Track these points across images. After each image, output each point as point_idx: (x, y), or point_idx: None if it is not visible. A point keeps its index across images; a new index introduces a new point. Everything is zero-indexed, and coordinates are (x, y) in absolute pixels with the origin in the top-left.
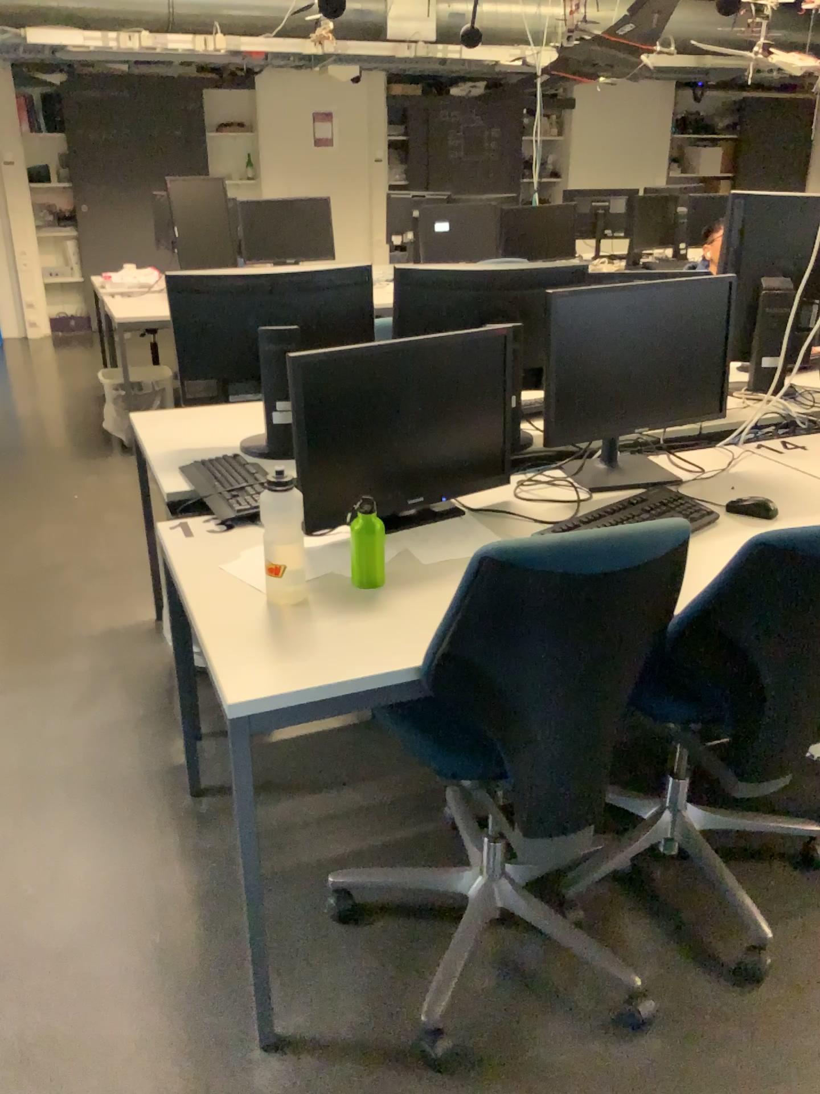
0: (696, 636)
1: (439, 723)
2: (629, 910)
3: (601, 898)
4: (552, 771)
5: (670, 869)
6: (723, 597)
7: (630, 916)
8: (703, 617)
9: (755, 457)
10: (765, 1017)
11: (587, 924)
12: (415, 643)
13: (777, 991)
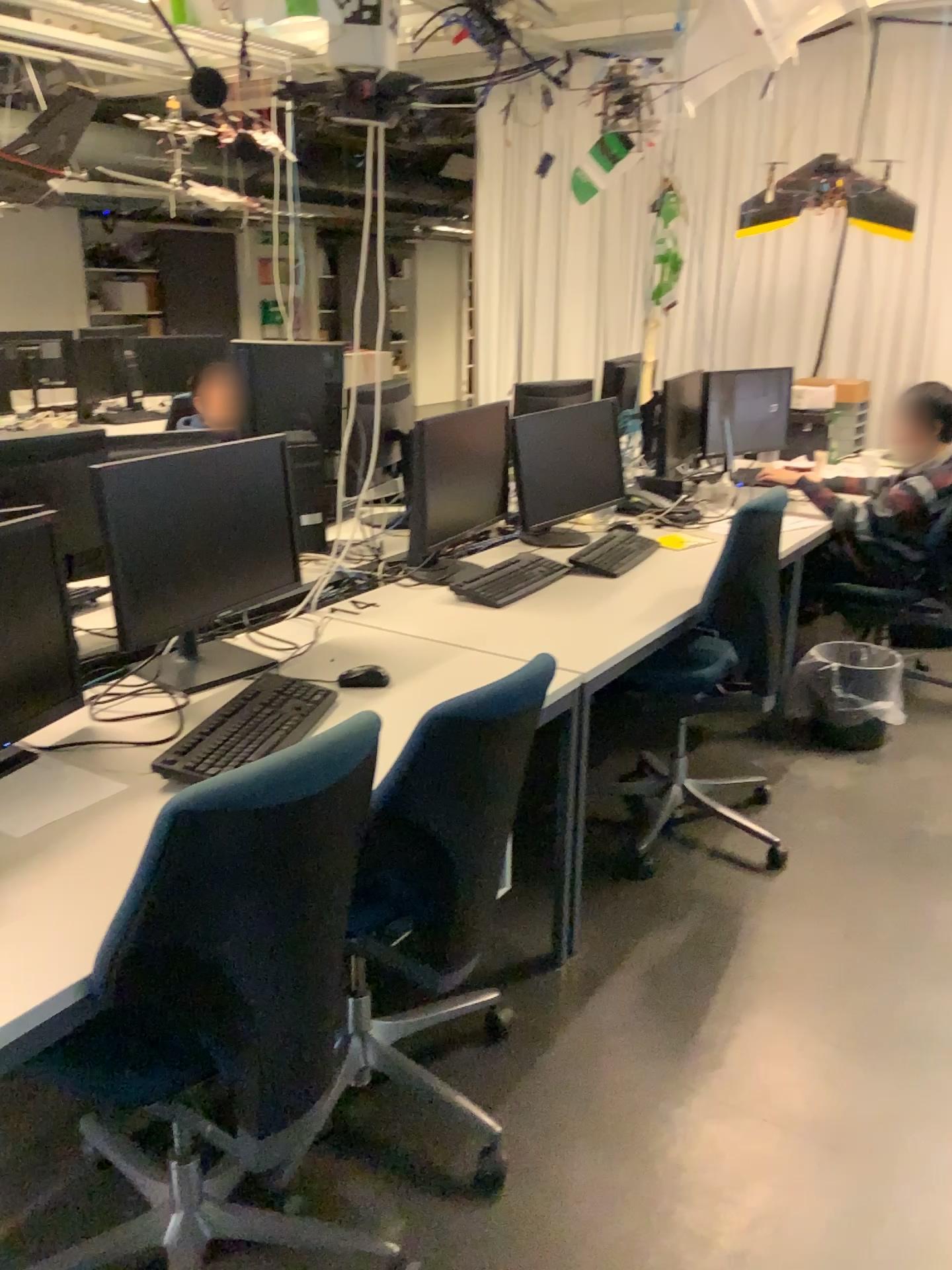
0: (378, 832)
1: (99, 1037)
2: (346, 1170)
3: (311, 1169)
4: (277, 1043)
5: (370, 1101)
6: (403, 783)
7: (350, 1175)
8: (383, 809)
9: (336, 622)
10: (518, 1217)
11: (308, 1210)
12: (63, 944)
13: (517, 1184)
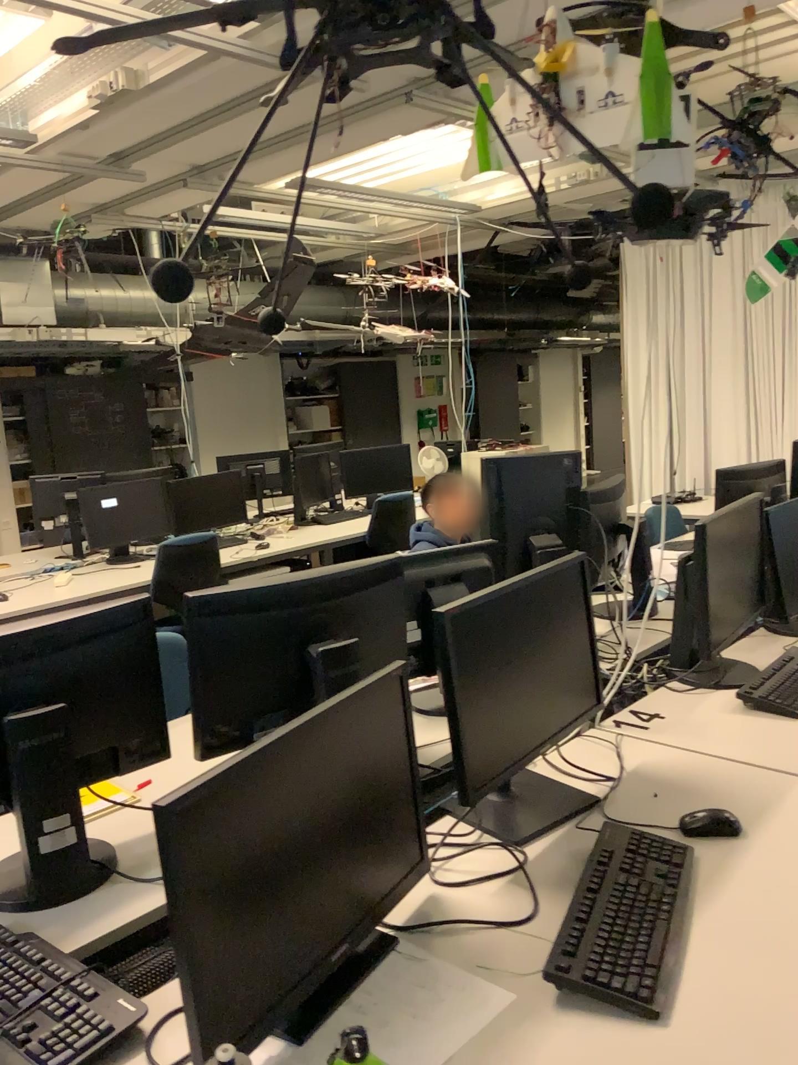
0: None
1: None
2: None
3: None
4: None
5: None
6: None
7: None
8: None
9: (632, 740)
10: None
11: None
12: None
13: None
